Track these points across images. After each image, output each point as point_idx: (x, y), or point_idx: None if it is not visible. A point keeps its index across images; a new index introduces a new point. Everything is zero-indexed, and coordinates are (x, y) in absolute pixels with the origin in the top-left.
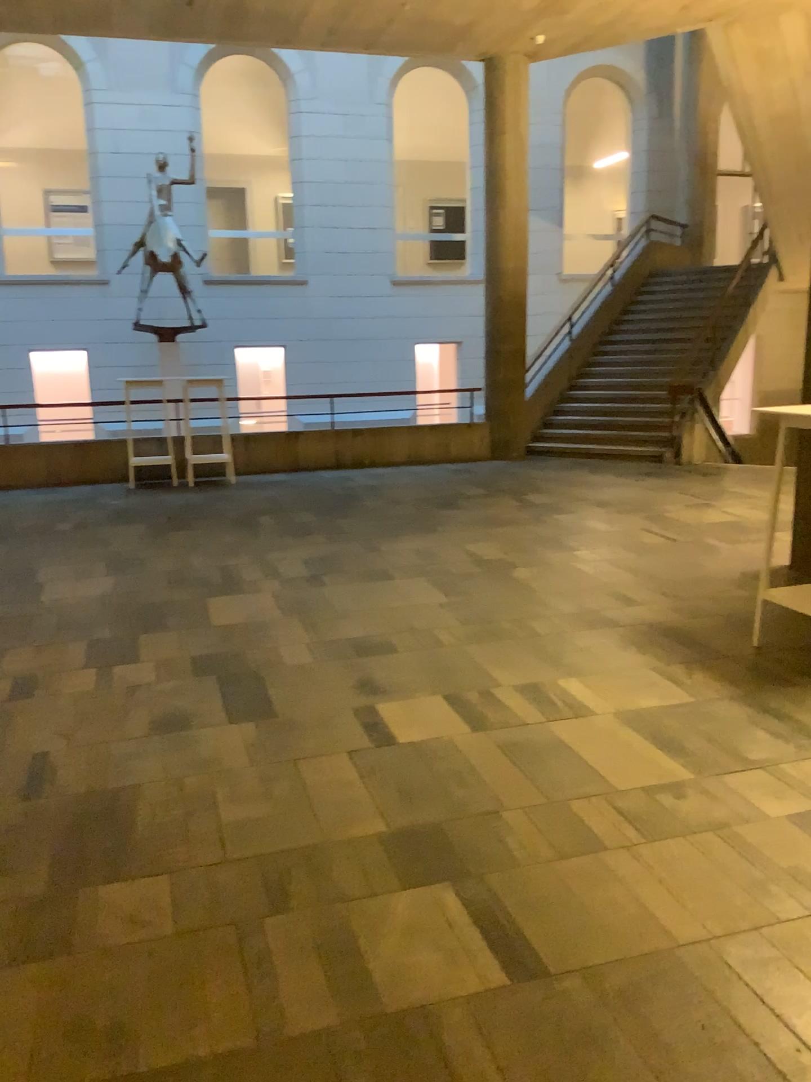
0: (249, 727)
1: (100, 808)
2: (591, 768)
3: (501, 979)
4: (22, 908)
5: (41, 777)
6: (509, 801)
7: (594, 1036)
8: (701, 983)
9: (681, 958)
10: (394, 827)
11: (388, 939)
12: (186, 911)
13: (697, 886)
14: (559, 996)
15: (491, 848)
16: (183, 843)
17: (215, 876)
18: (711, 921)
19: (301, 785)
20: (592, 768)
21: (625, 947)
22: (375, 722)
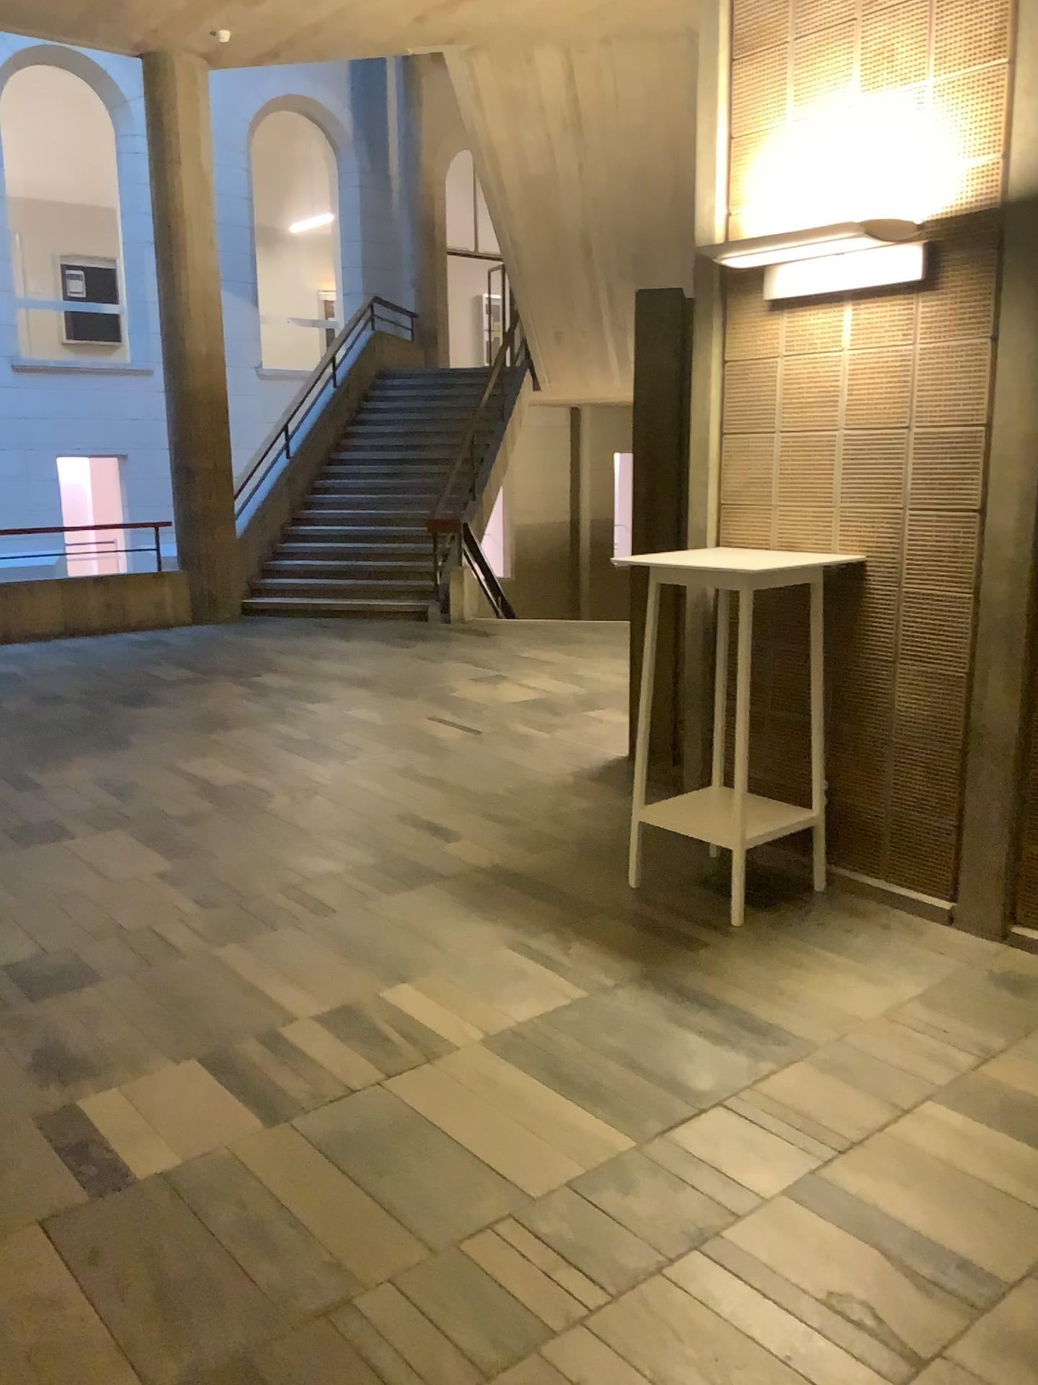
0: None
1: None
2: (479, 1160)
3: None
4: None
5: None
6: (363, 1268)
7: None
8: None
9: None
10: None
11: None
12: None
13: (719, 1383)
14: None
15: None
16: None
17: None
18: None
19: None
20: (480, 1162)
21: None
22: (83, 1139)
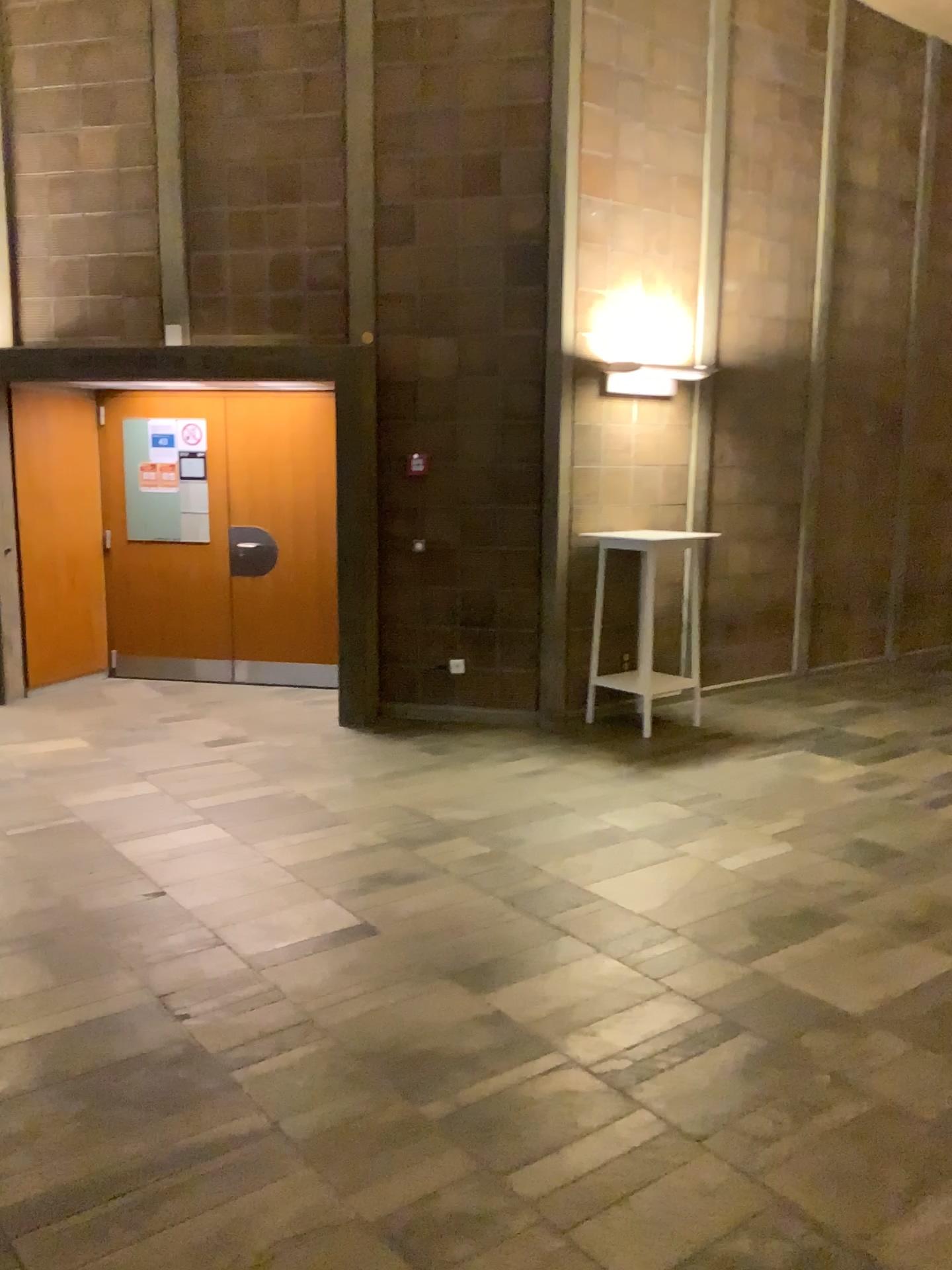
0: None
1: None
2: None
3: None
4: None
5: None
6: None
7: None
8: None
9: None
10: None
11: None
12: None
13: None
14: None
15: None
16: None
17: None
18: None
19: None
20: None
21: None
22: None
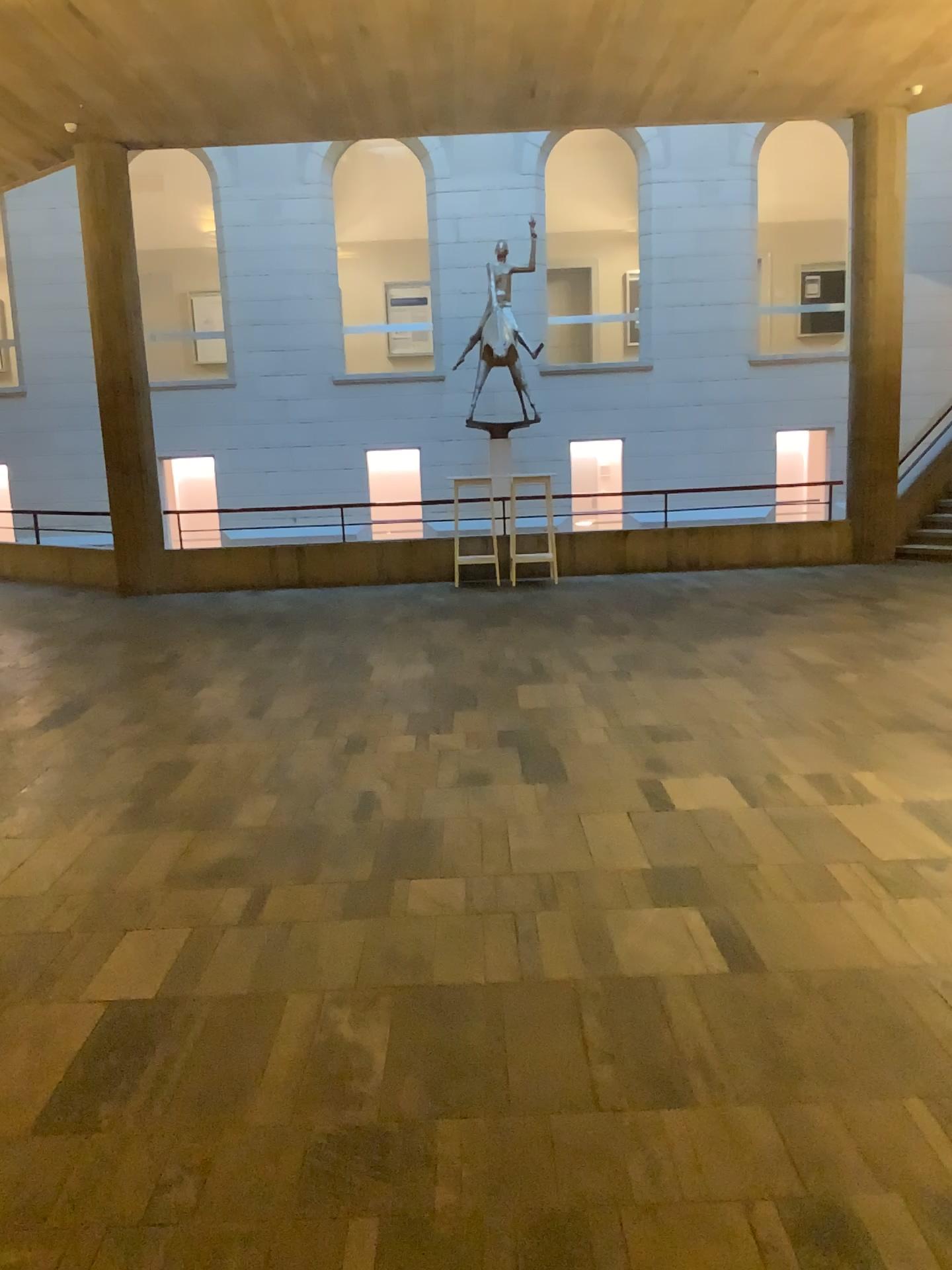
0: (543, 787)
1: (413, 832)
2: (858, 840)
3: (723, 968)
4: (353, 888)
5: (367, 808)
6: (769, 858)
7: (789, 1008)
8: (898, 989)
9: (887, 972)
10: (658, 866)
11: (634, 934)
12: (476, 901)
13: (924, 930)
14: (768, 982)
15: (740, 888)
16: (477, 861)
17: (500, 883)
18: (927, 953)
19: (582, 831)
20: (858, 841)
21: (839, 961)
22: (659, 792)
